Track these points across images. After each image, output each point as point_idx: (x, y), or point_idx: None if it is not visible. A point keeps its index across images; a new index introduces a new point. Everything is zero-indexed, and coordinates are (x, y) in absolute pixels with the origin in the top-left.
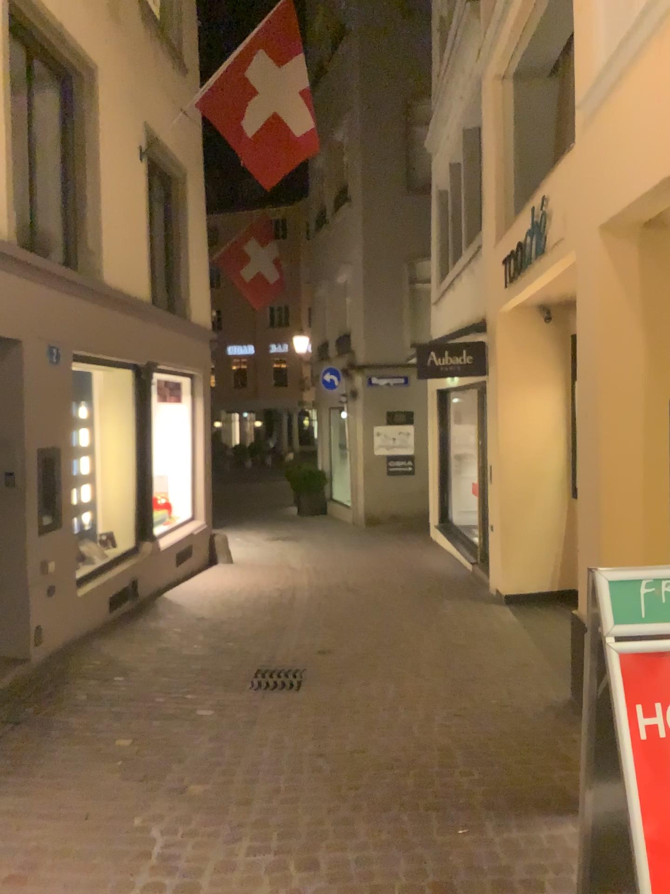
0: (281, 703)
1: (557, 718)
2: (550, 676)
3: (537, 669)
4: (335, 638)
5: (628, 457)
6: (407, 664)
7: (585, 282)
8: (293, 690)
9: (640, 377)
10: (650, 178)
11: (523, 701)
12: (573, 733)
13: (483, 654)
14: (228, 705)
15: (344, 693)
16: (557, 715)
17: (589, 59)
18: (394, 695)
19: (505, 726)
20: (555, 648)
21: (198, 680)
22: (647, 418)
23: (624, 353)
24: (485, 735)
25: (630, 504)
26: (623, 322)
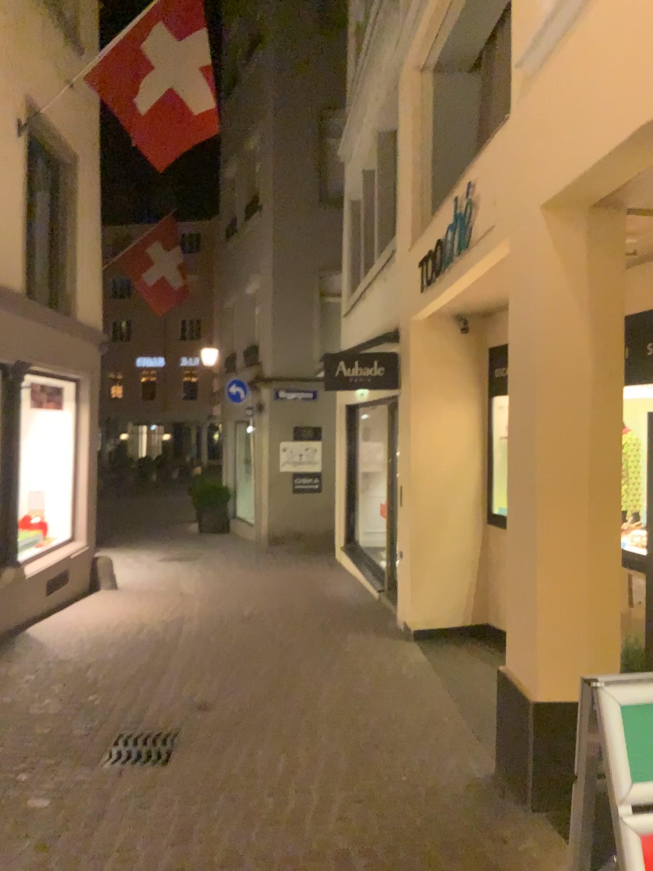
0: (138, 788)
1: (480, 807)
2: (468, 741)
3: (453, 732)
4: (218, 688)
5: (569, 484)
6: (300, 726)
7: (520, 274)
8: (155, 768)
9: (586, 388)
10: (618, 128)
11: (438, 780)
12: (501, 831)
13: (390, 710)
14: (67, 795)
15: (220, 770)
16: (479, 802)
17: (529, 11)
18: (282, 773)
19: (418, 822)
20: (472, 703)
21: (38, 753)
22: (594, 438)
23: (567, 358)
24: (392, 836)
25: (571, 542)
26: (567, 322)
